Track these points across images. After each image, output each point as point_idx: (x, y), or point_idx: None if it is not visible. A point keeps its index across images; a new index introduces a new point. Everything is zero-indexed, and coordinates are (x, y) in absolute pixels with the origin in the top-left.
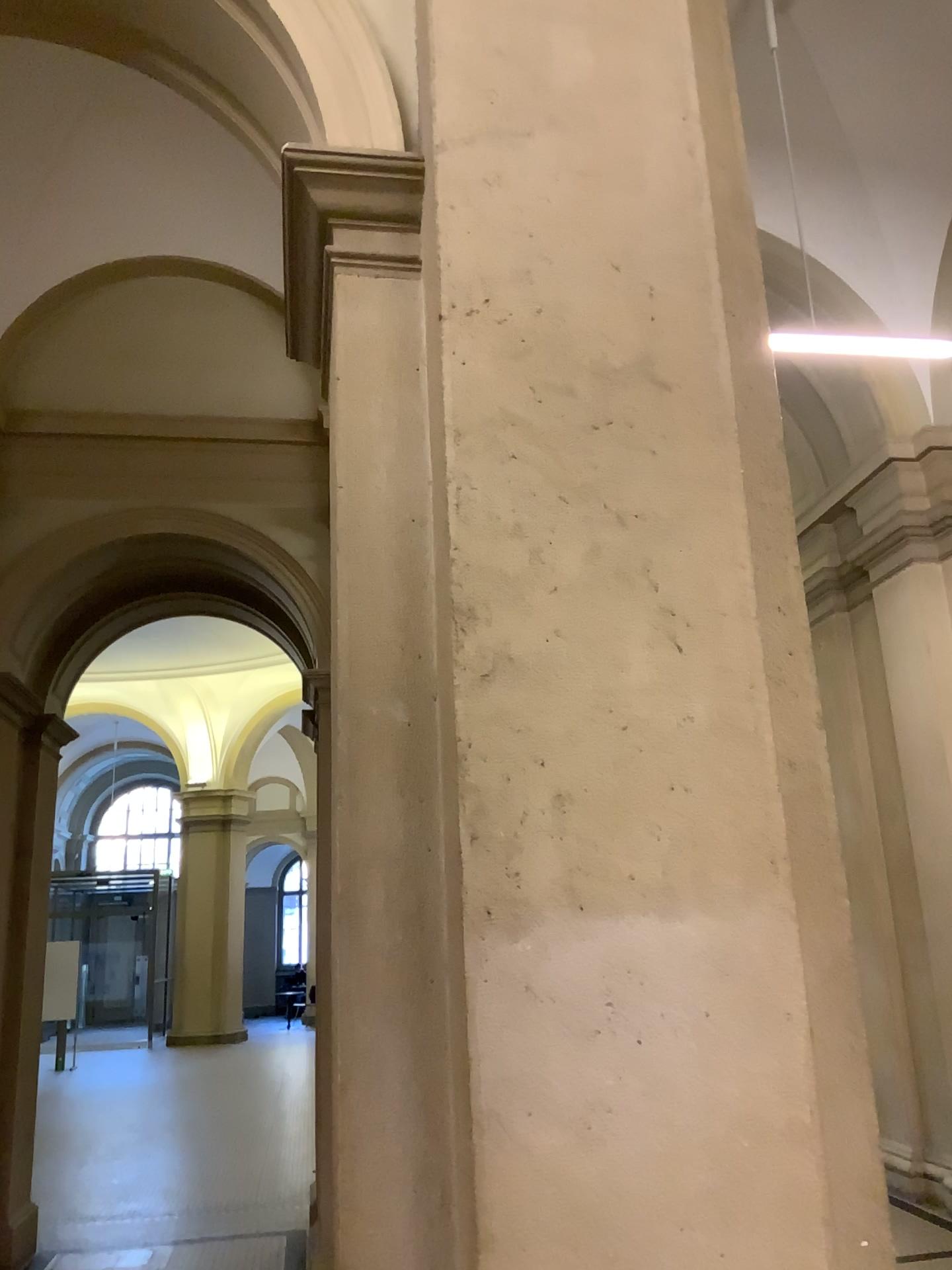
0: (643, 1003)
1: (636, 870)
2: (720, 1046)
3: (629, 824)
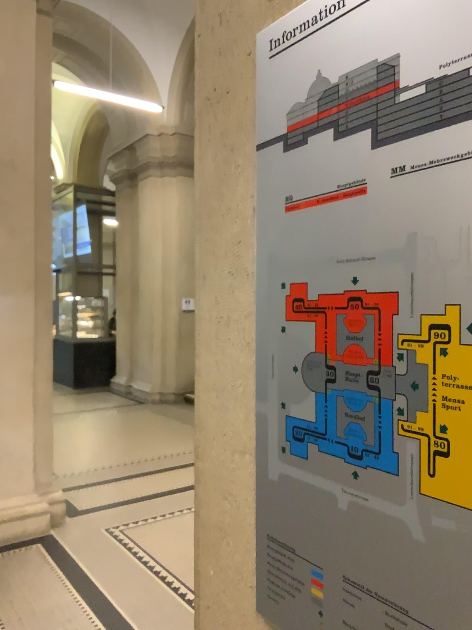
0: (1, 312)
1: (2, 285)
2: (18, 321)
3: (1, 275)
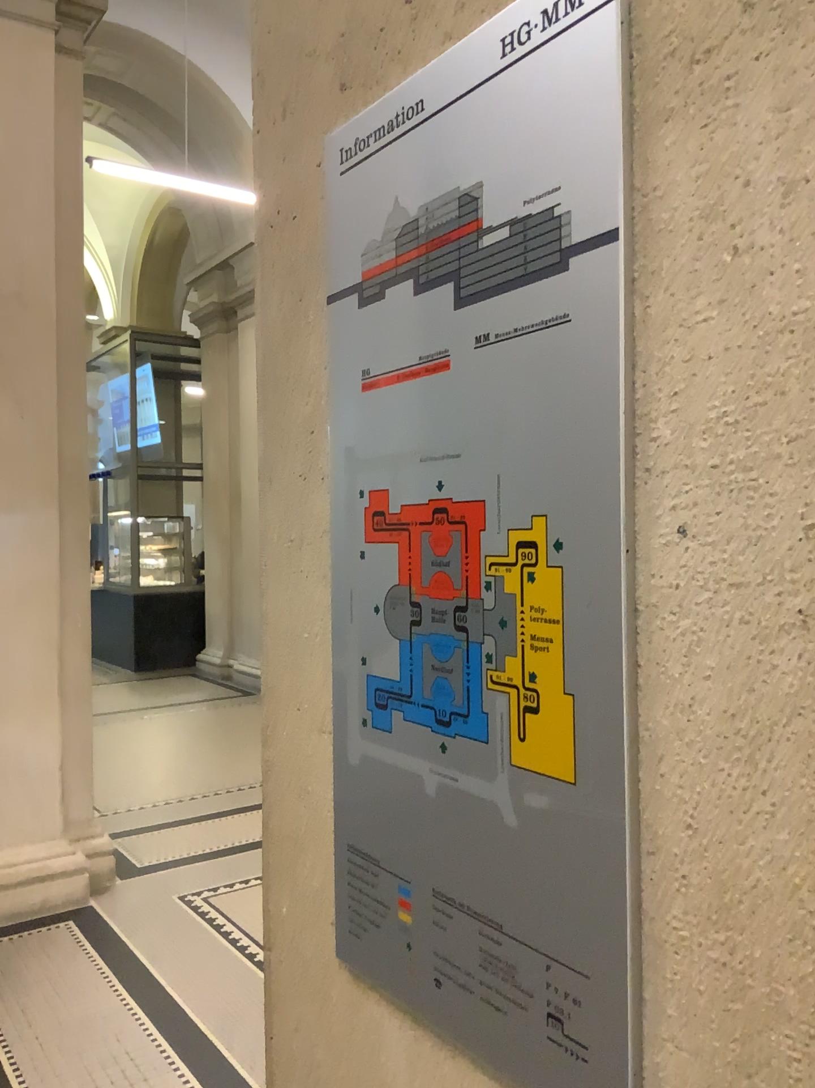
0: (4, 543)
1: (5, 499)
2: (32, 558)
3: (3, 483)
